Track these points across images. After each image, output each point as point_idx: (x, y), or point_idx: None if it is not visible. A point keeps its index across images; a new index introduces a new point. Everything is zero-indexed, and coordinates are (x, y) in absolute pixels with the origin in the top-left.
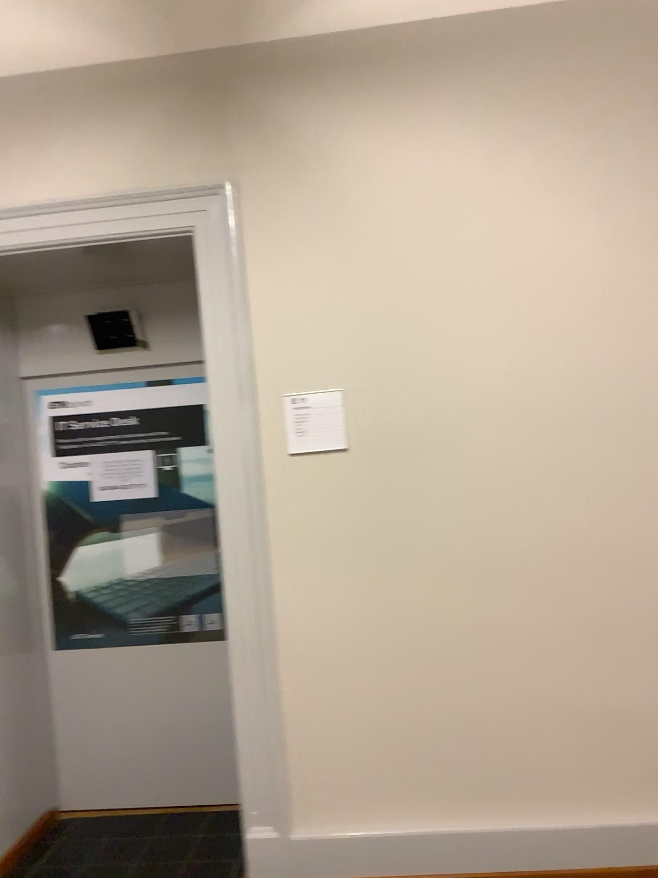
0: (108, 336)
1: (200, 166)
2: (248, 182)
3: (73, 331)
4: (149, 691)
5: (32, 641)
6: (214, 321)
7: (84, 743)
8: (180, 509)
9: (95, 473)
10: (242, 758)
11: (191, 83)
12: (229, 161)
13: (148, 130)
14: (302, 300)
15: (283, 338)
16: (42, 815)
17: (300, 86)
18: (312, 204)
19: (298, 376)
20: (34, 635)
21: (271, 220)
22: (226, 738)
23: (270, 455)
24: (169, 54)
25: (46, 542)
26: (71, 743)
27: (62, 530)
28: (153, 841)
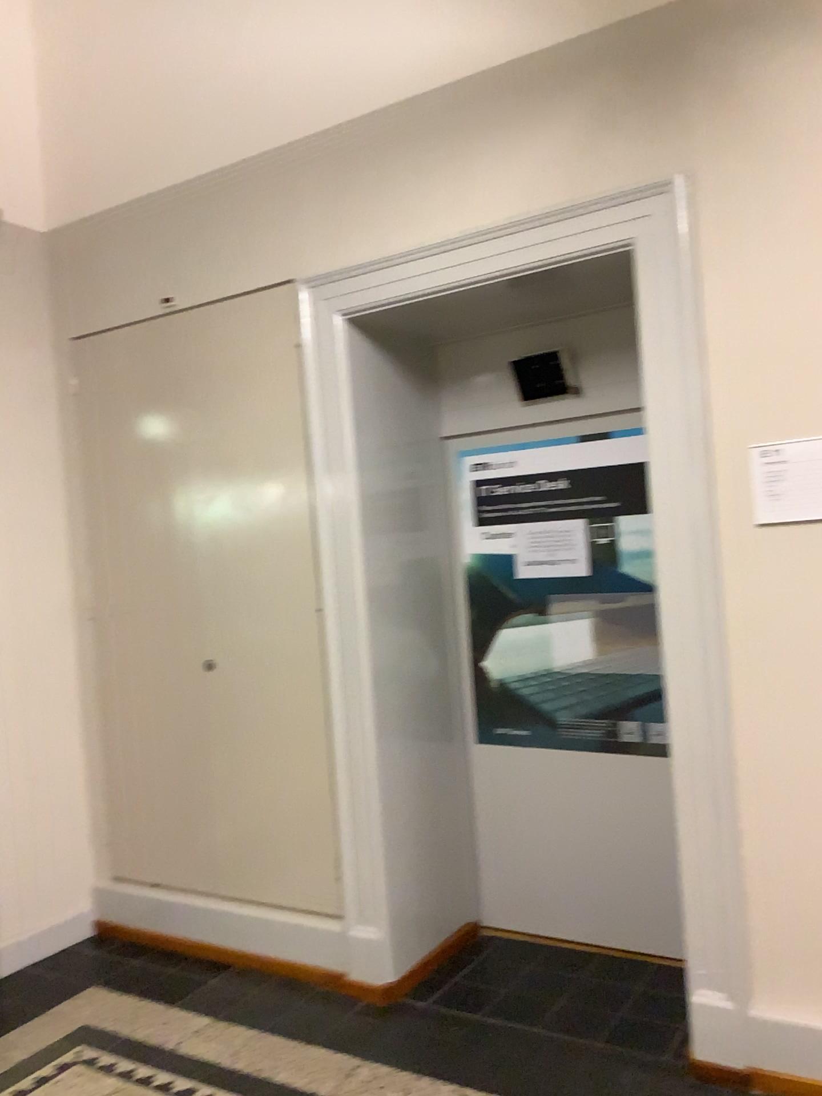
0: (535, 383)
1: (640, 161)
2: (703, 172)
3: (495, 380)
4: (581, 806)
5: (451, 732)
6: (657, 356)
7: (508, 854)
8: (618, 592)
9: (520, 545)
10: (687, 901)
11: (629, 56)
12: (677, 149)
13: (577, 126)
14: (776, 319)
15: (749, 372)
16: (463, 924)
17: (777, 29)
18: (792, 189)
19: (769, 421)
20: (454, 725)
21: (734, 218)
22: (674, 876)
23: (729, 526)
24: (603, 26)
25: (467, 622)
26: (494, 851)
27: (484, 610)
28: (582, 980)
